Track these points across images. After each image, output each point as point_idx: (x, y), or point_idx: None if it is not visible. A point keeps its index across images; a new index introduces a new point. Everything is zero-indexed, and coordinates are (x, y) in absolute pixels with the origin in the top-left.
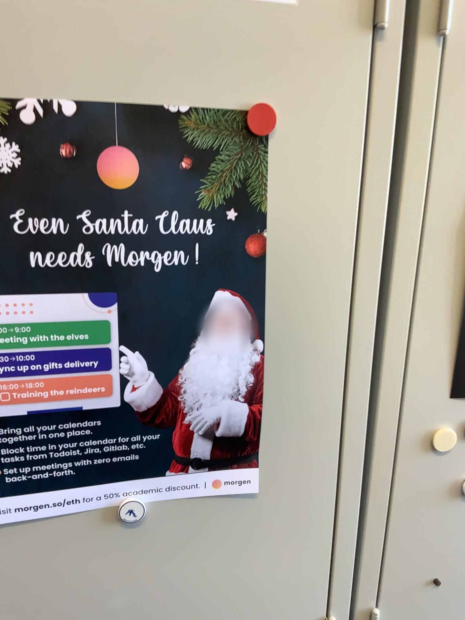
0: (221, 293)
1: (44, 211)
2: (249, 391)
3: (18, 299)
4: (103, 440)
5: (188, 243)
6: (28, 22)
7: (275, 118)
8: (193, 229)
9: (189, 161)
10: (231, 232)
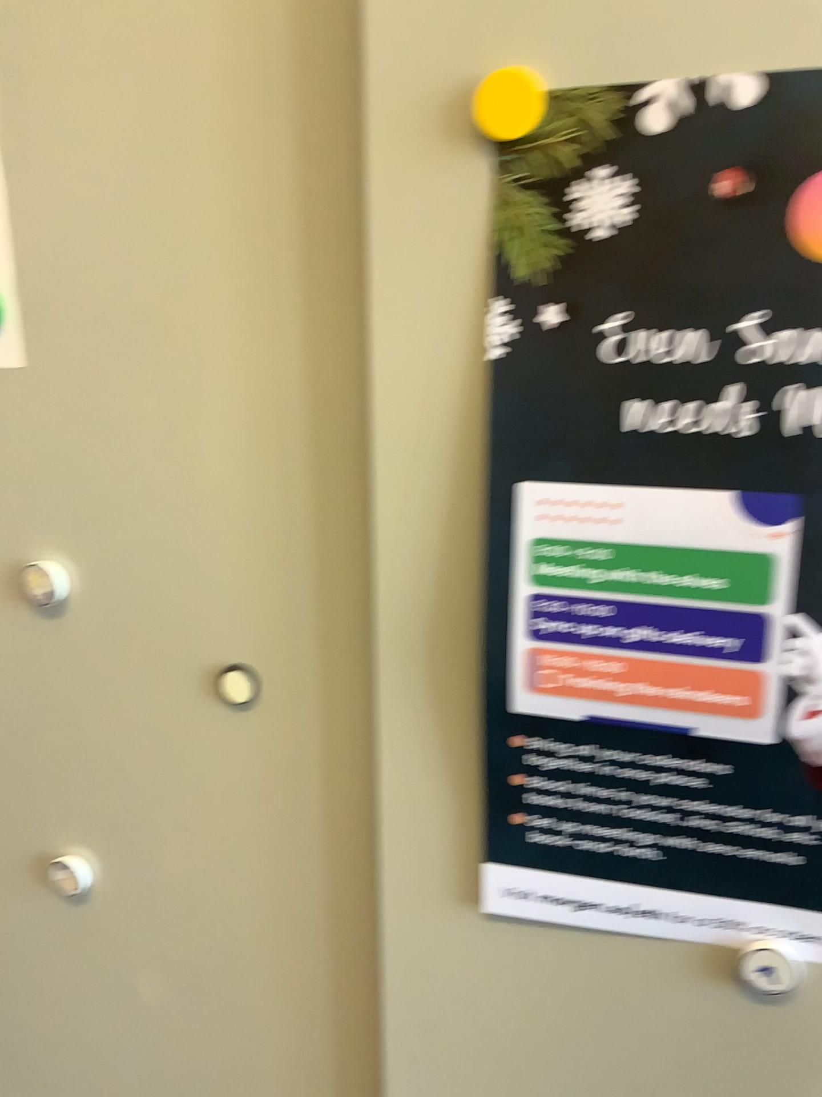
0: None
1: (667, 313)
2: None
3: (594, 492)
4: (731, 806)
5: None
6: None
7: None
8: None
9: None
10: None
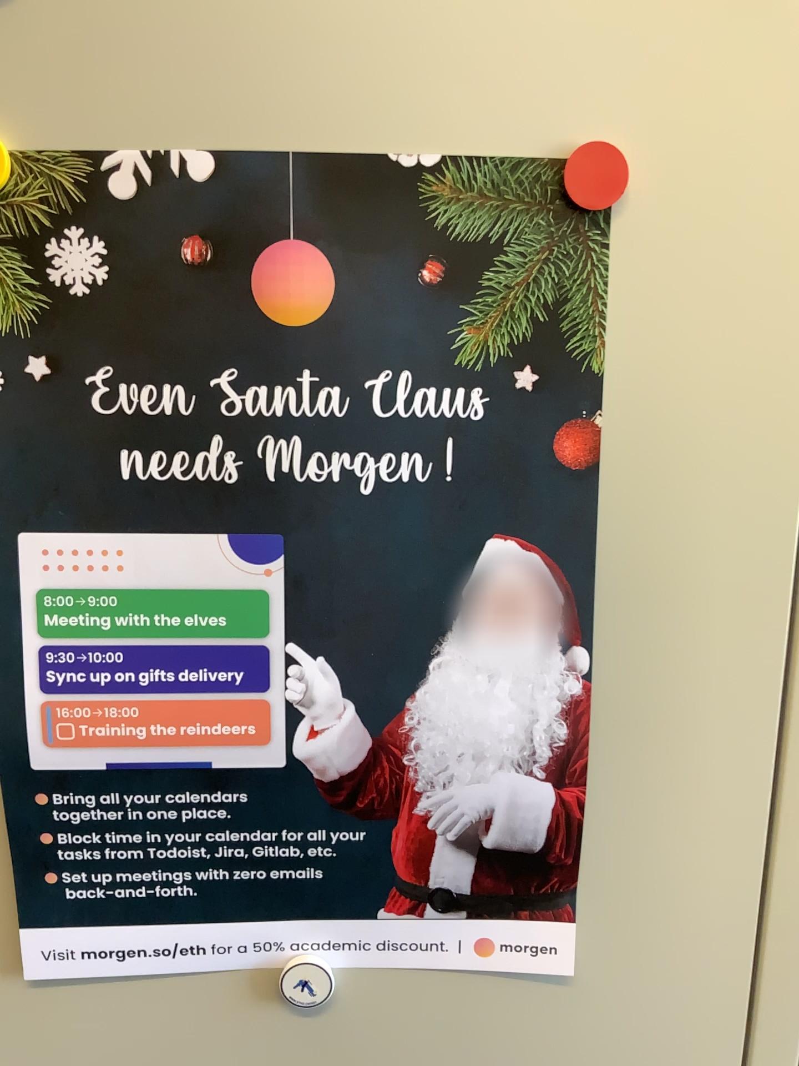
0: (500, 544)
1: (147, 368)
2: (556, 757)
3: (95, 541)
4: (252, 832)
5: (431, 437)
6: (128, 2)
7: (626, 174)
8: (442, 408)
9: (438, 268)
10: (523, 417)
